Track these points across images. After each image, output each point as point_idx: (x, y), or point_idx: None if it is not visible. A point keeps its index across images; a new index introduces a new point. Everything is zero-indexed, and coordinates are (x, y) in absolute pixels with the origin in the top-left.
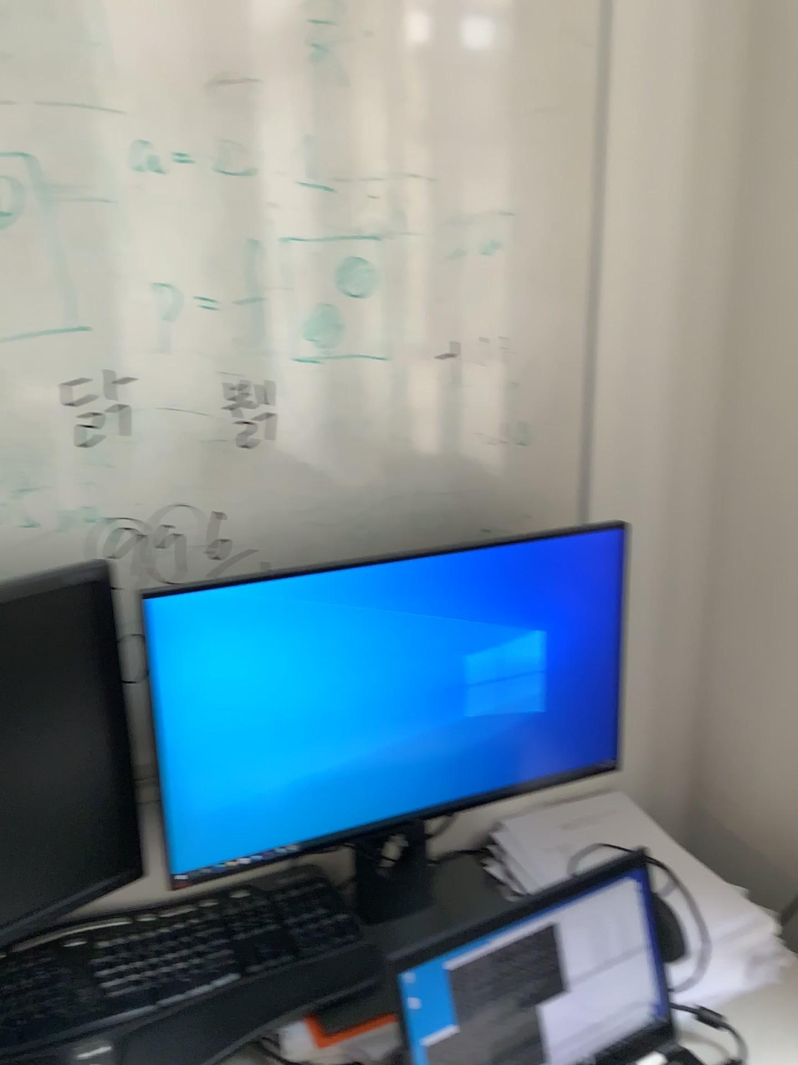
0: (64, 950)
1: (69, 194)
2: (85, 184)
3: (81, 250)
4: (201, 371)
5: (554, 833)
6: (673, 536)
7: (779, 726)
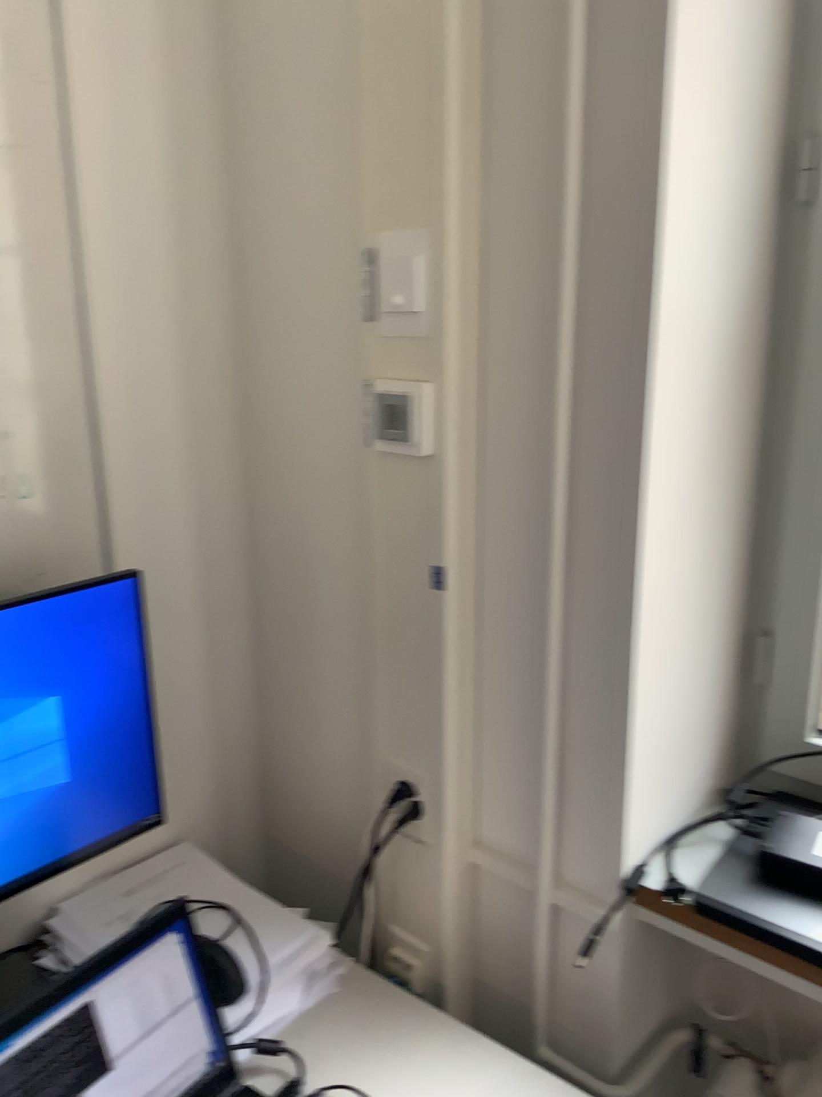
0: None
1: None
2: None
3: None
4: None
5: (115, 902)
6: (211, 575)
7: (328, 744)
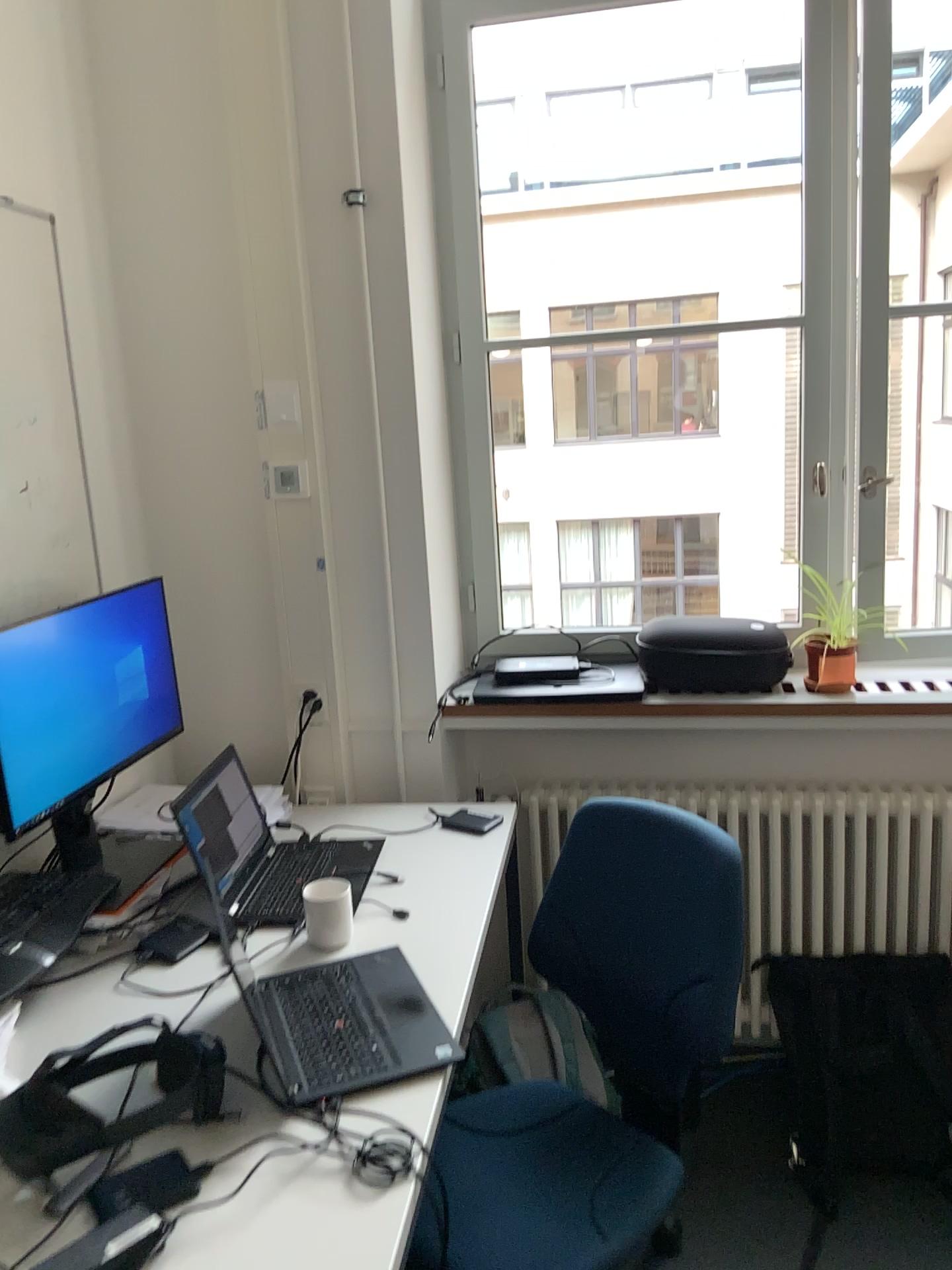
0: None
1: None
2: None
3: None
4: None
5: (137, 807)
6: None
7: (230, 702)
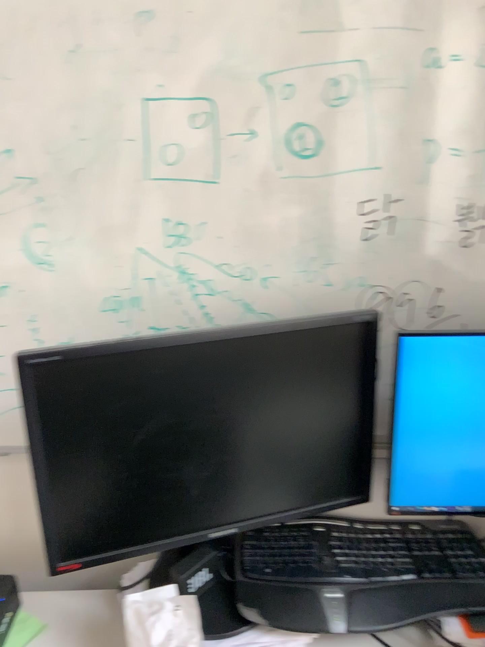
0: (312, 531)
1: (382, 84)
2: (392, 77)
3: (383, 119)
4: (443, 196)
5: None
6: None
7: None
